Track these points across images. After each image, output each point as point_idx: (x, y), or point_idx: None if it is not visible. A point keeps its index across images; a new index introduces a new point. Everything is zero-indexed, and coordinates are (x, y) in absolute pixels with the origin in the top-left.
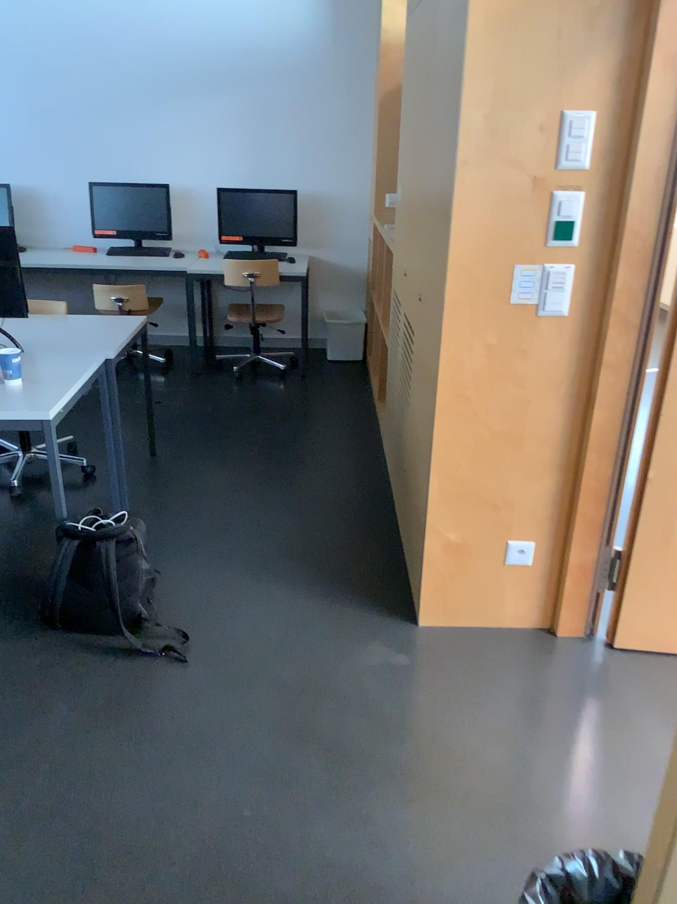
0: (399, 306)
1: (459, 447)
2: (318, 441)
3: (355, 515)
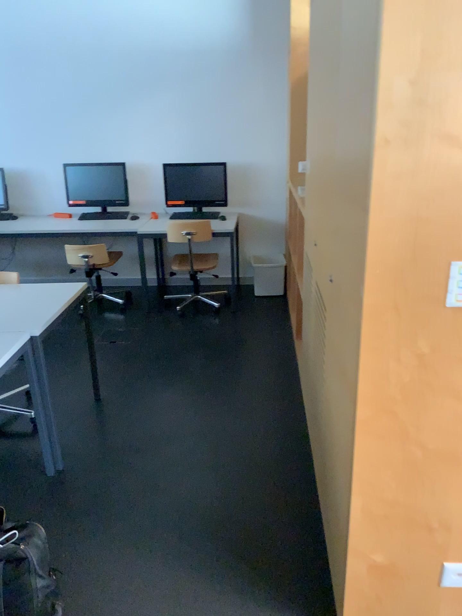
0: (310, 273)
1: (383, 463)
2: (243, 381)
3: (274, 472)
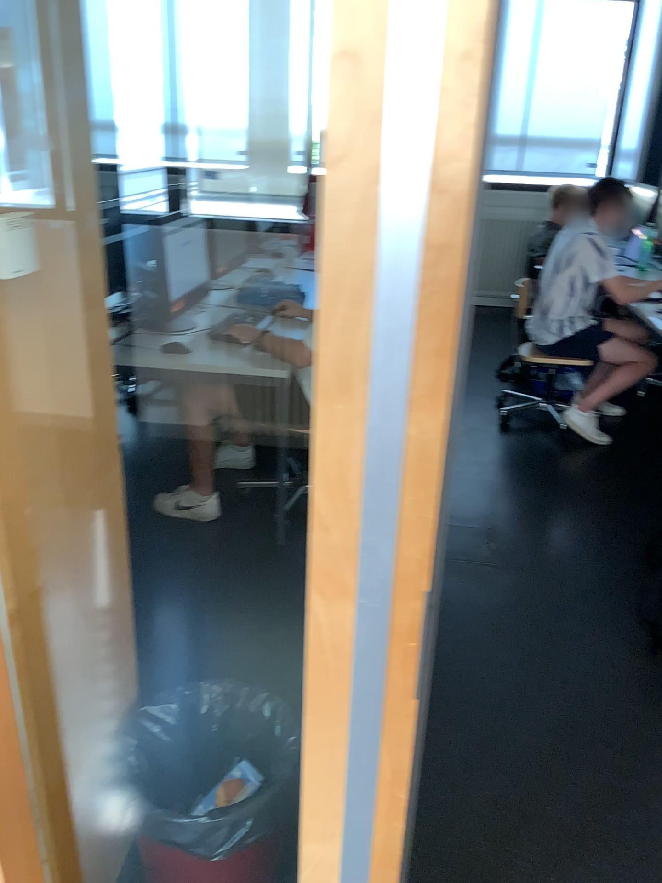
0: None
1: None
2: None
3: None
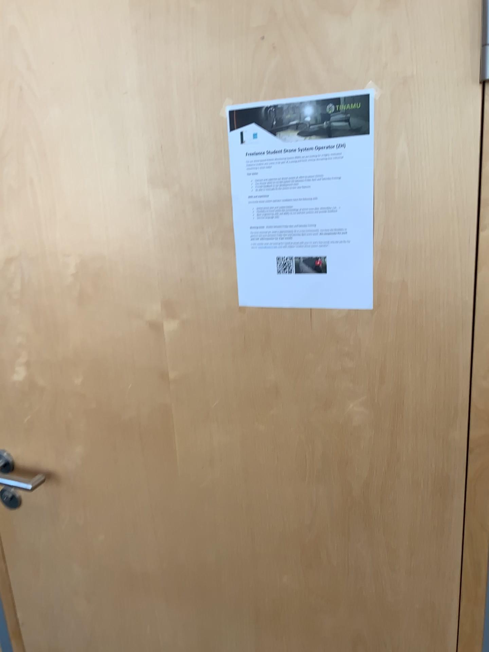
0: None
1: None
2: None
3: None
